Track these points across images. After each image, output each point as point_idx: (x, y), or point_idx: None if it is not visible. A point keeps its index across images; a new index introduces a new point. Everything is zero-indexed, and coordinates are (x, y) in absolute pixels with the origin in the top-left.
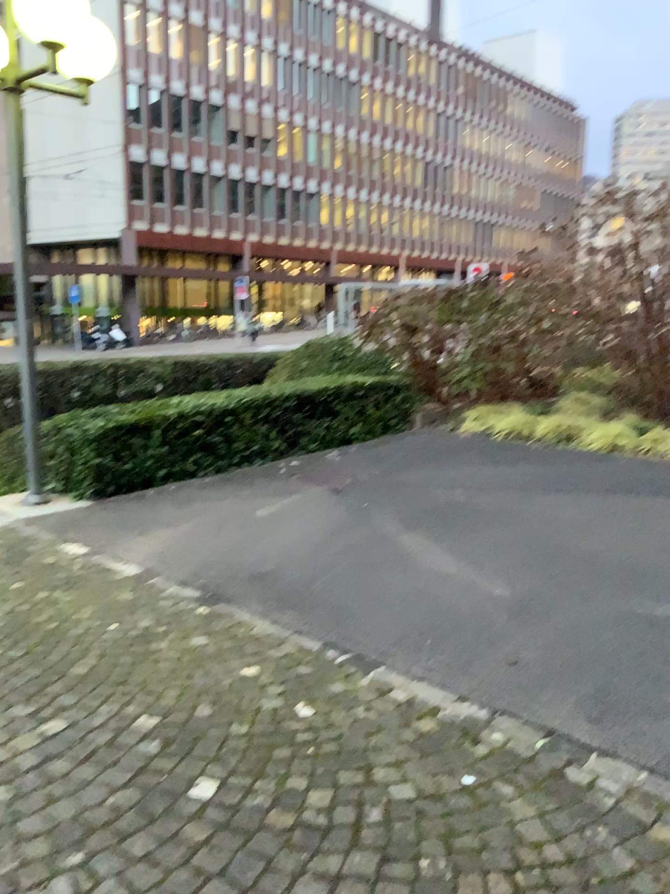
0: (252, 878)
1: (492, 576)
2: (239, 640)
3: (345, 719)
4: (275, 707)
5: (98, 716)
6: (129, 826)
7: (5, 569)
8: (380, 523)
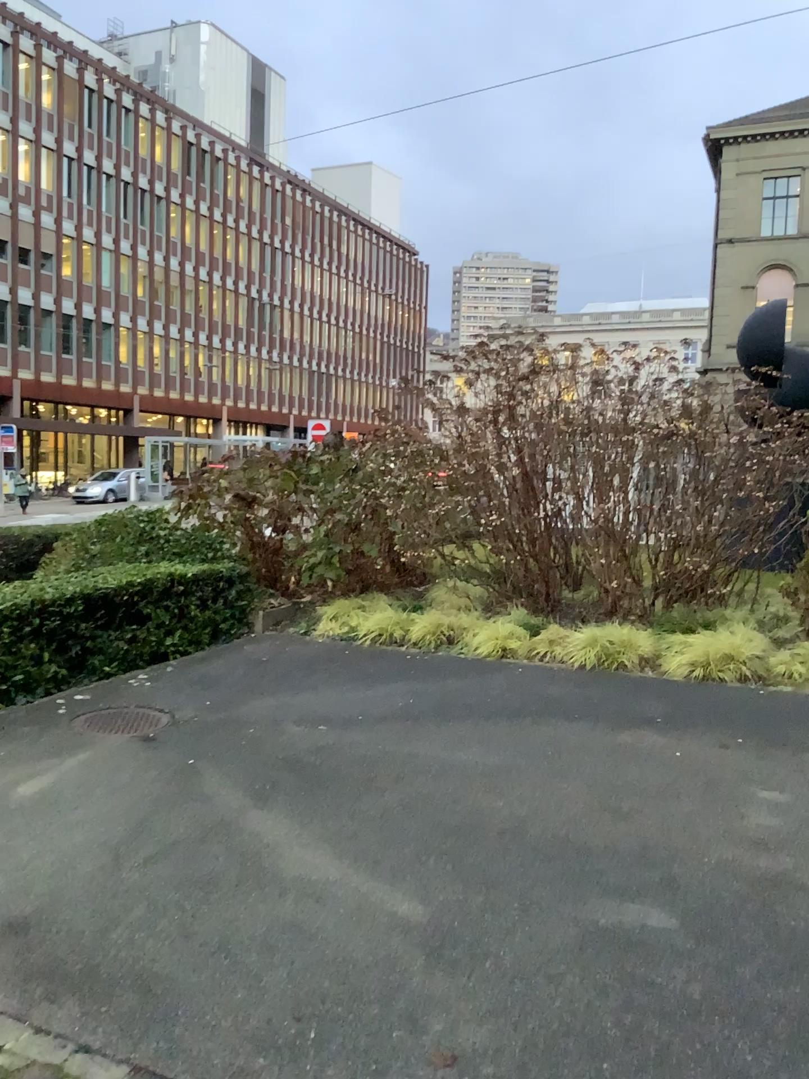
0: None
1: (399, 885)
2: None
3: None
4: None
5: None
6: None
7: None
8: (220, 798)
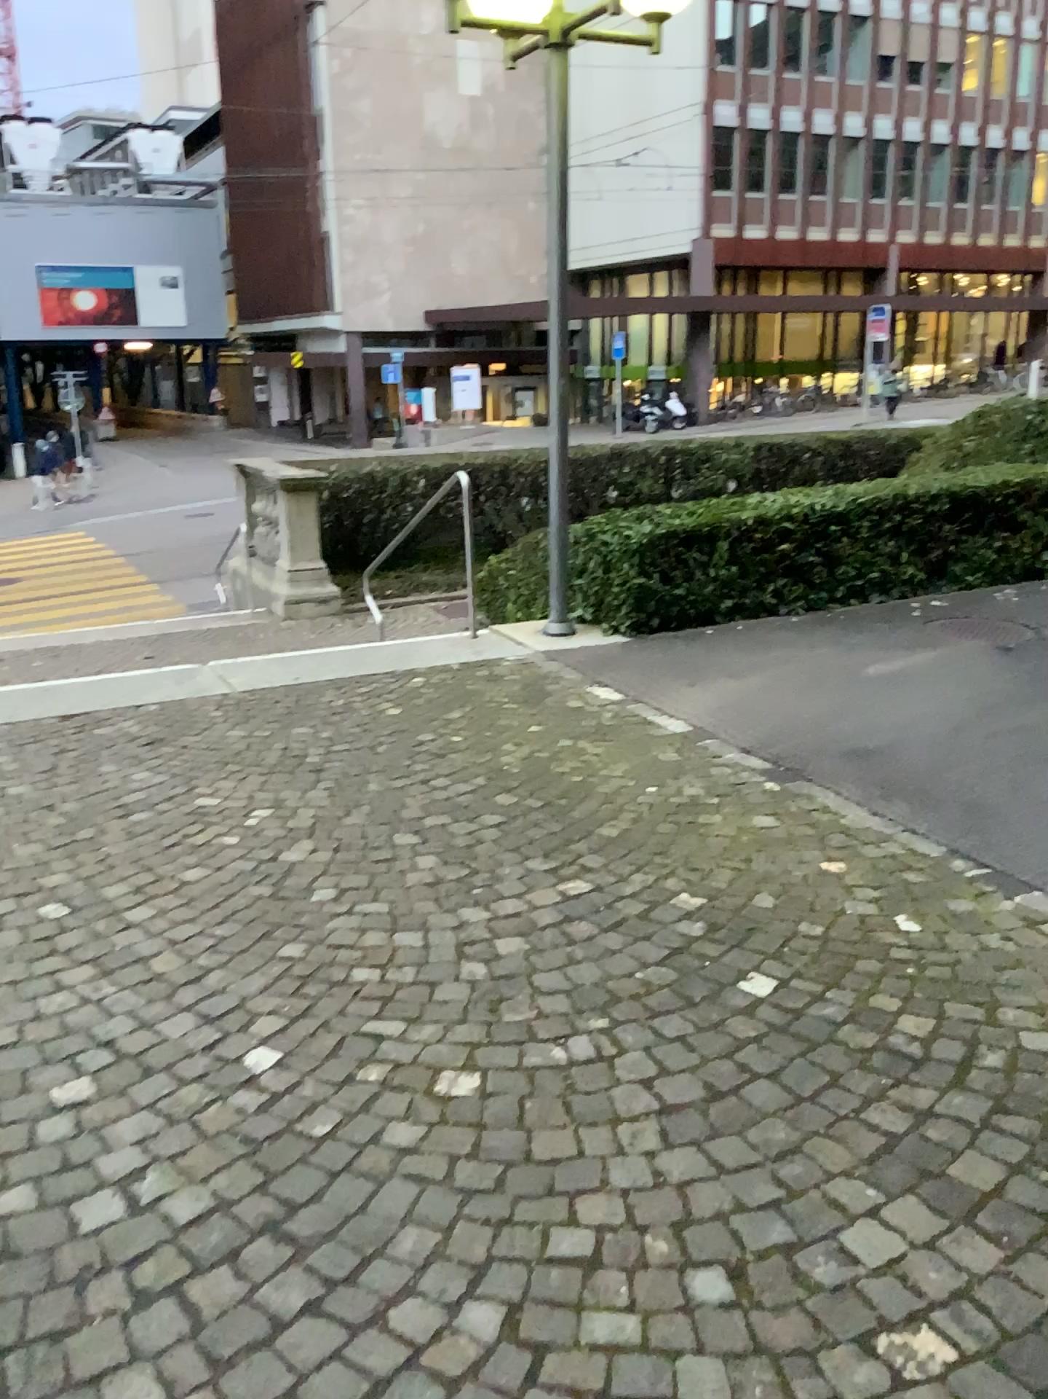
0: (810, 1085)
1: None
2: (821, 827)
3: (963, 941)
4: (862, 911)
5: (629, 887)
6: (663, 1004)
7: (522, 709)
8: None
